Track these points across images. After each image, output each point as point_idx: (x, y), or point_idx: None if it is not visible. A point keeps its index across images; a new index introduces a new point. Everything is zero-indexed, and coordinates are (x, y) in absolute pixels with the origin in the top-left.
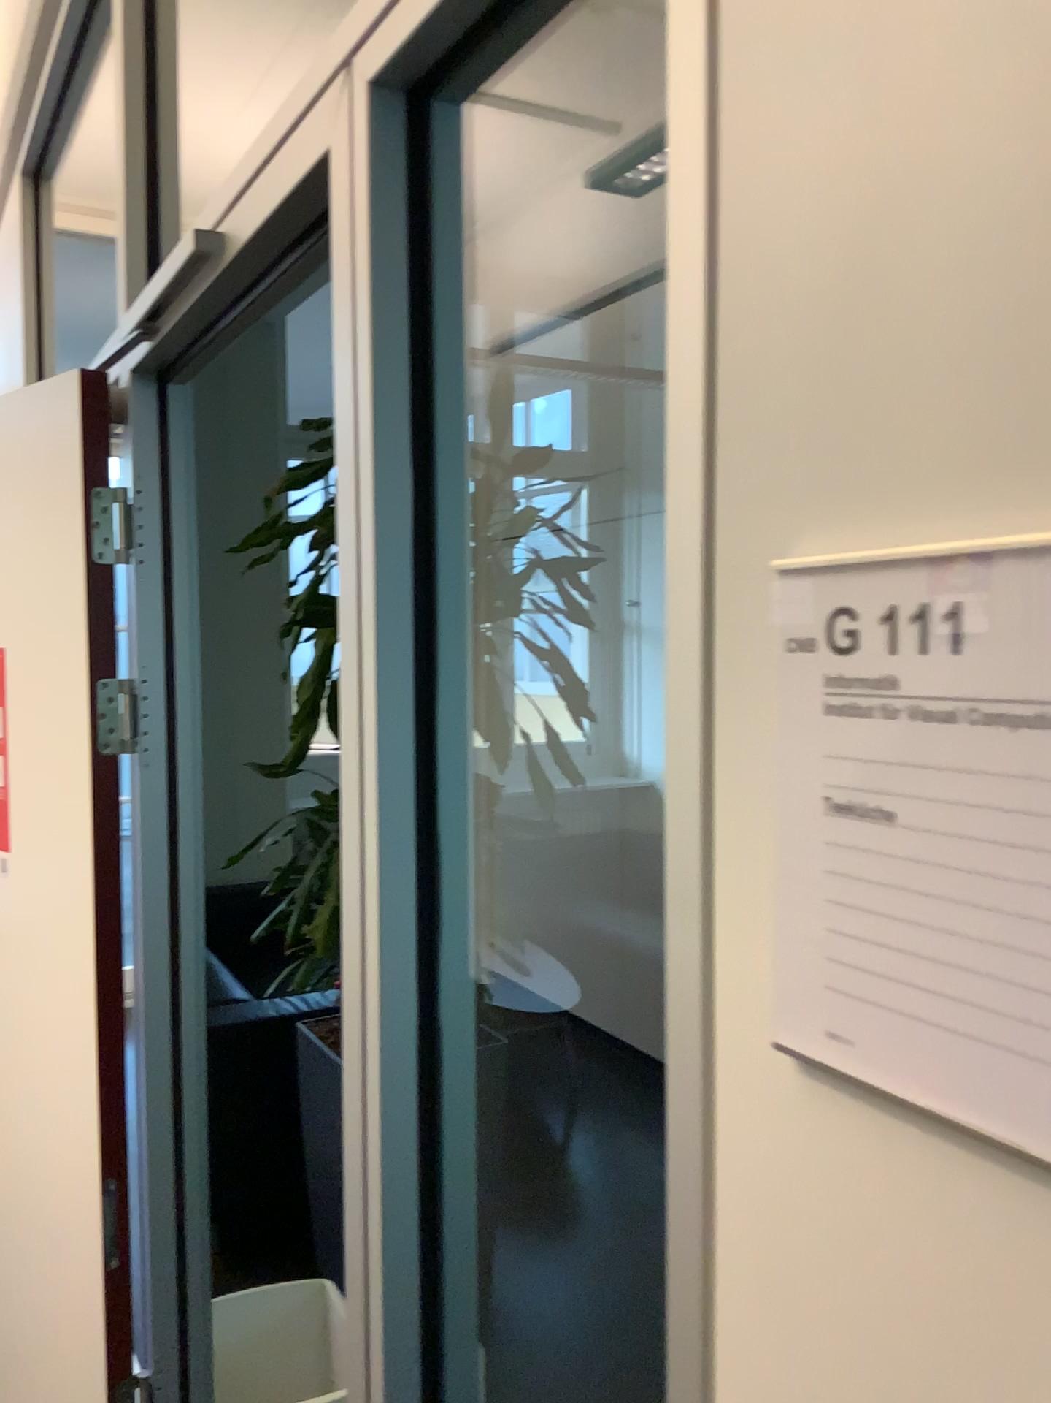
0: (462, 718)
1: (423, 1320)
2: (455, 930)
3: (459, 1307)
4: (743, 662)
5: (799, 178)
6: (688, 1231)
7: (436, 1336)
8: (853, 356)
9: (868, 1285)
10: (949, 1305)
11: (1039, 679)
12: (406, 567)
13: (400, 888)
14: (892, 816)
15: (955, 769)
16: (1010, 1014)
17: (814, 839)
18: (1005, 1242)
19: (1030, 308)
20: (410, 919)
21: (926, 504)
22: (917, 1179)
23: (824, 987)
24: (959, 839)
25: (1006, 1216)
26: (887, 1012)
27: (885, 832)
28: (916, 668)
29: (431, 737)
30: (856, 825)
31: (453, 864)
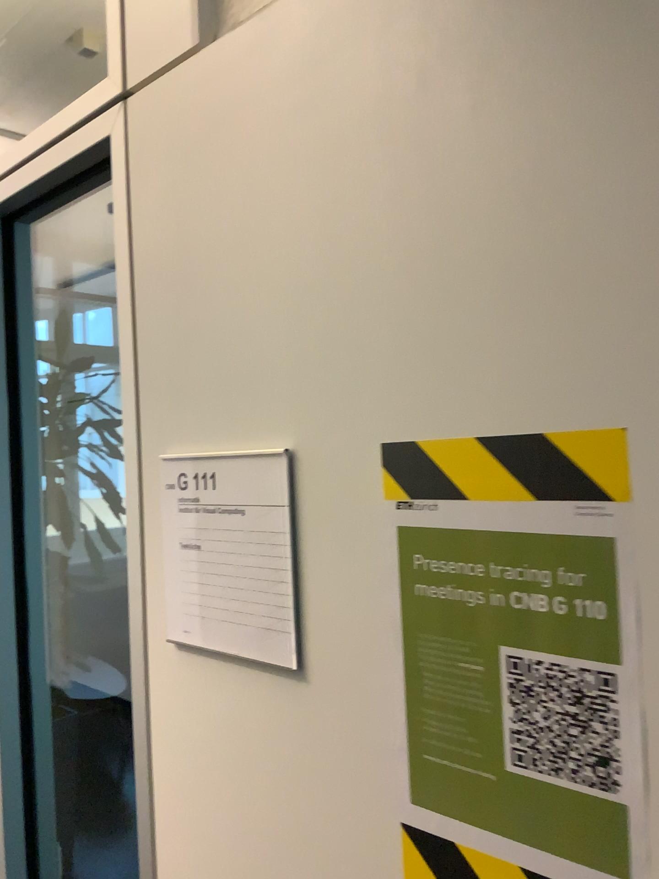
0: (38, 519)
1: (24, 835)
2: (36, 627)
3: (44, 824)
4: (151, 492)
5: (161, 314)
6: (140, 728)
7: (32, 842)
8: (181, 381)
9: (201, 723)
10: (224, 719)
11: (235, 497)
12: (6, 446)
13: (6, 608)
14: (198, 547)
15: (215, 528)
16: (234, 610)
17: (175, 558)
18: (238, 690)
19: (227, 376)
20: (12, 624)
21: (204, 436)
22: (213, 677)
23: (181, 613)
24: (217, 552)
25: (238, 682)
26: (200, 618)
27: (197, 552)
28: (202, 494)
29: (21, 530)
30: (188, 551)
31: (34, 594)
